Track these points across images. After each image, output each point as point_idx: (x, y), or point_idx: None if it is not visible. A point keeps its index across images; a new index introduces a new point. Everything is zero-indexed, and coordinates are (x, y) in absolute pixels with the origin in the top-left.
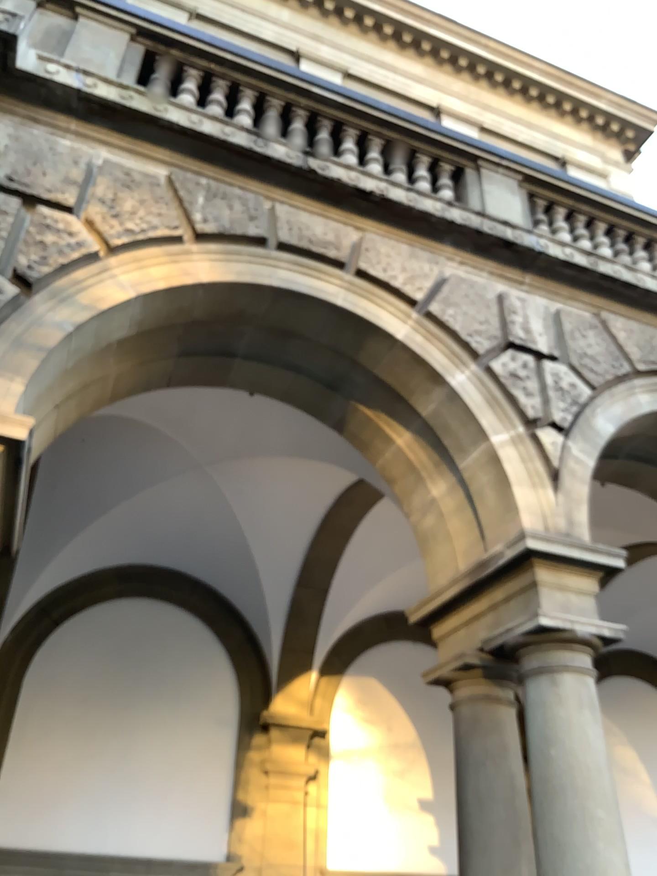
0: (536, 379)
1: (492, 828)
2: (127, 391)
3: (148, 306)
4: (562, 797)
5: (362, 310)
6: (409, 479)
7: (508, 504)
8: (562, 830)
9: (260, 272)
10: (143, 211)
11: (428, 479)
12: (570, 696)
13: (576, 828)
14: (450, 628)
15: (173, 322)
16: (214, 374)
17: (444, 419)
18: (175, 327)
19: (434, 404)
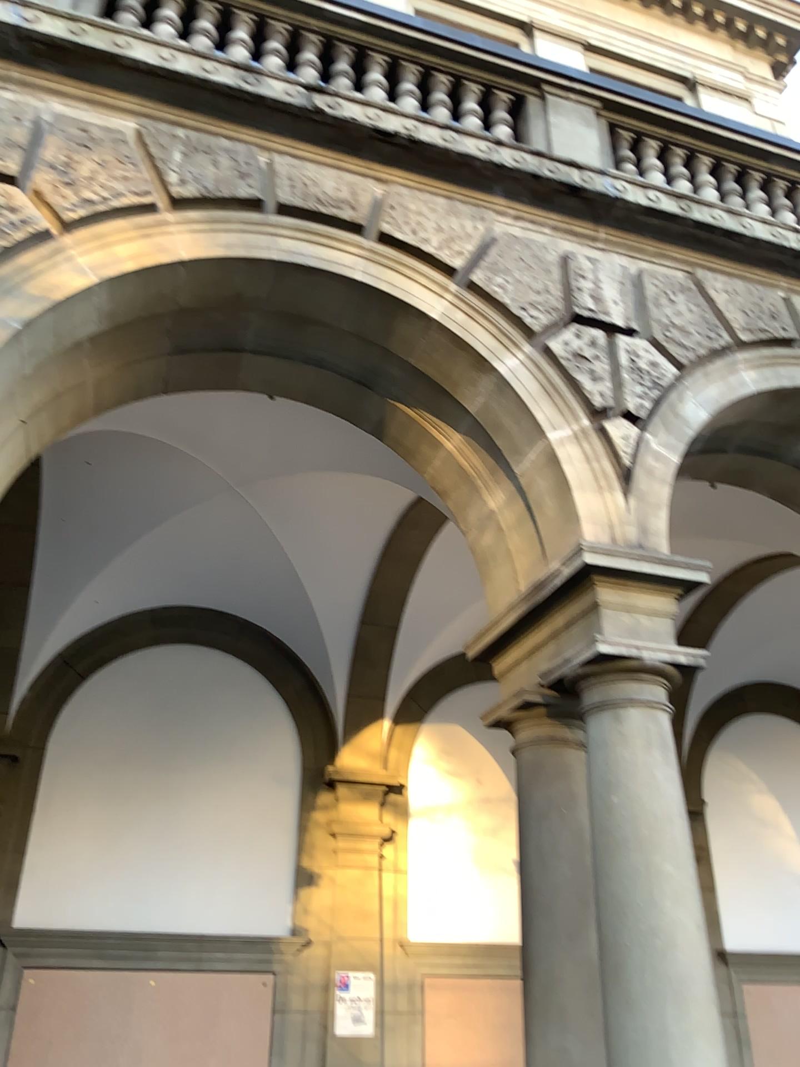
0: (607, 359)
1: (557, 886)
2: (116, 400)
3: (117, 294)
4: (622, 848)
5: (387, 284)
6: (463, 488)
7: (570, 513)
8: (622, 885)
9: (256, 244)
10: (106, 176)
11: (484, 487)
12: (635, 734)
13: (637, 883)
14: (511, 663)
15: (157, 312)
16: (221, 374)
17: (495, 414)
18: (161, 319)
19: (482, 396)
